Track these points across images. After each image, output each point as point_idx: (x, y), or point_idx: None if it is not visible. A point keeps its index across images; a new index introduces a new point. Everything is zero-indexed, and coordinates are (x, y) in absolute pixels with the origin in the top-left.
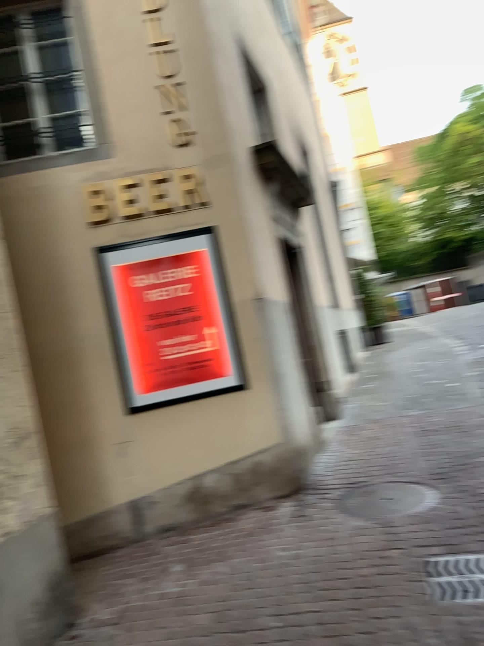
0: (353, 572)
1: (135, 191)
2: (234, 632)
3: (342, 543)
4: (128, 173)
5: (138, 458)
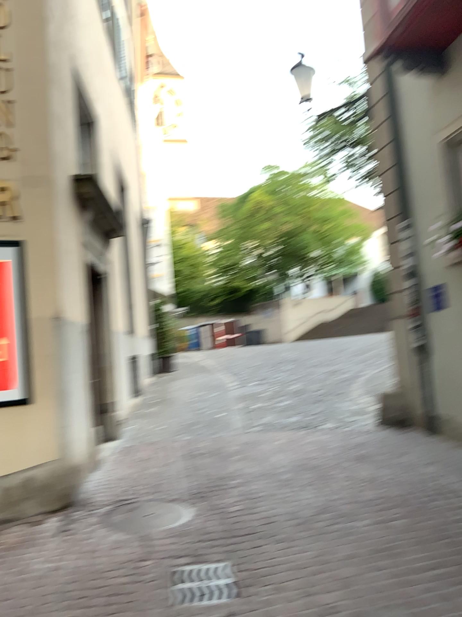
0: (108, 582)
1: None
2: None
3: (102, 556)
4: None
5: None
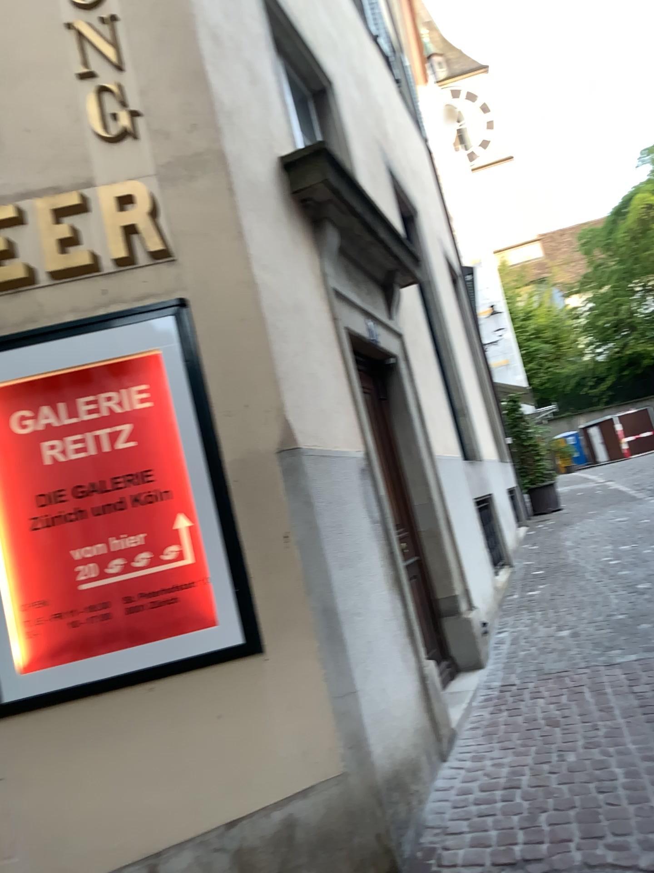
0: None
1: (16, 231)
2: None
3: None
4: (1, 197)
5: (19, 820)
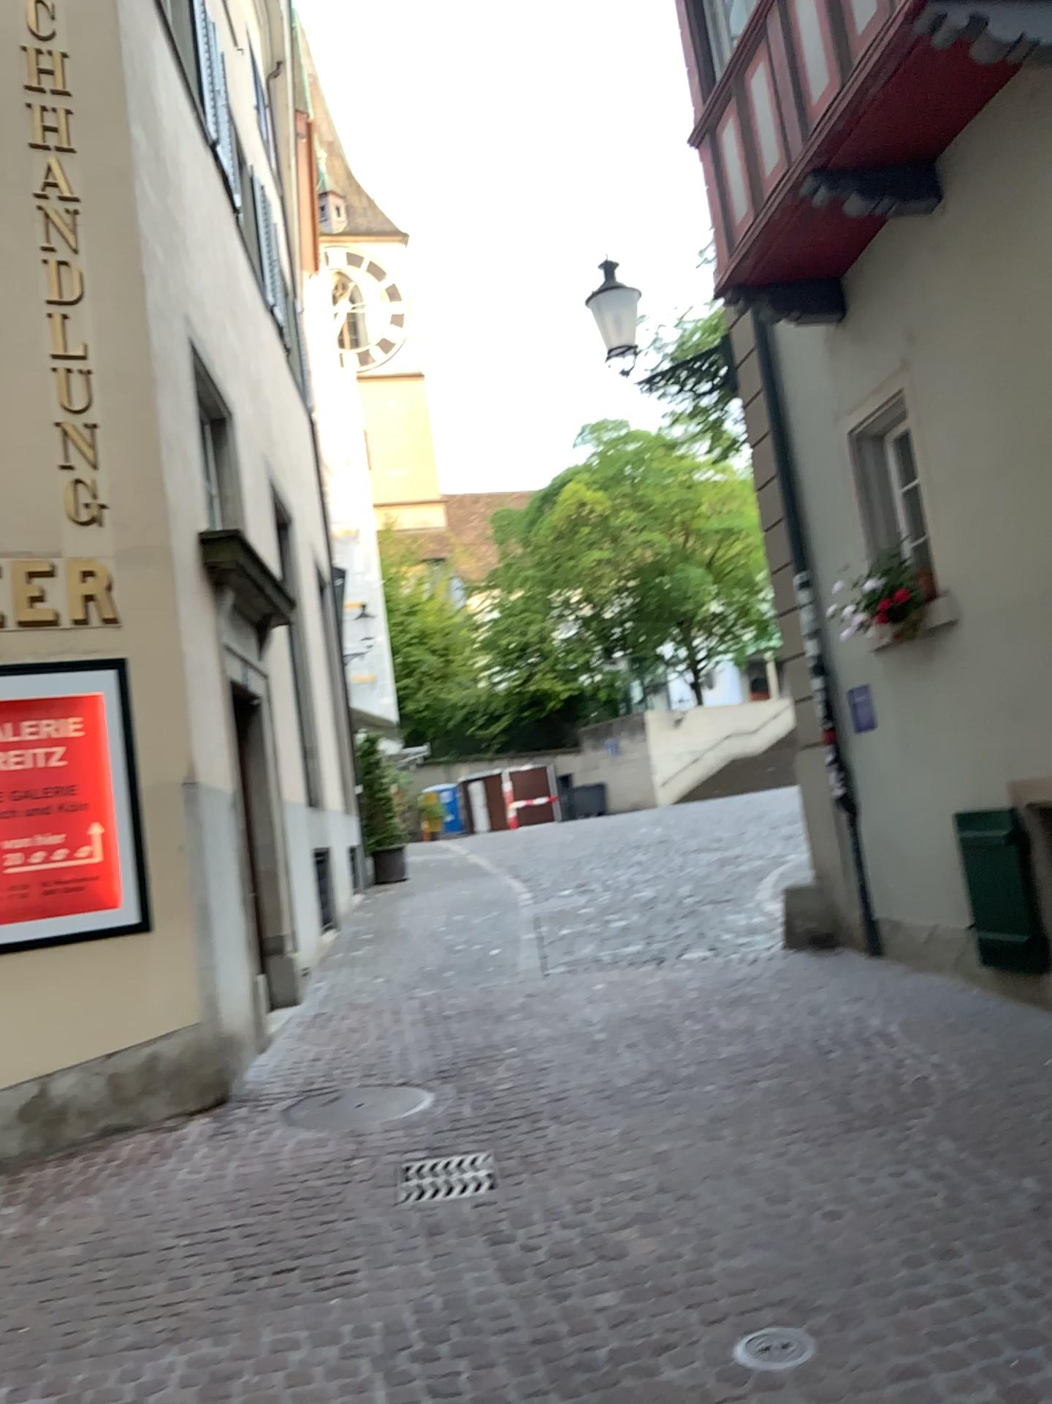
0: (300, 1183)
1: None
2: (125, 1255)
3: (289, 1156)
4: None
5: None
